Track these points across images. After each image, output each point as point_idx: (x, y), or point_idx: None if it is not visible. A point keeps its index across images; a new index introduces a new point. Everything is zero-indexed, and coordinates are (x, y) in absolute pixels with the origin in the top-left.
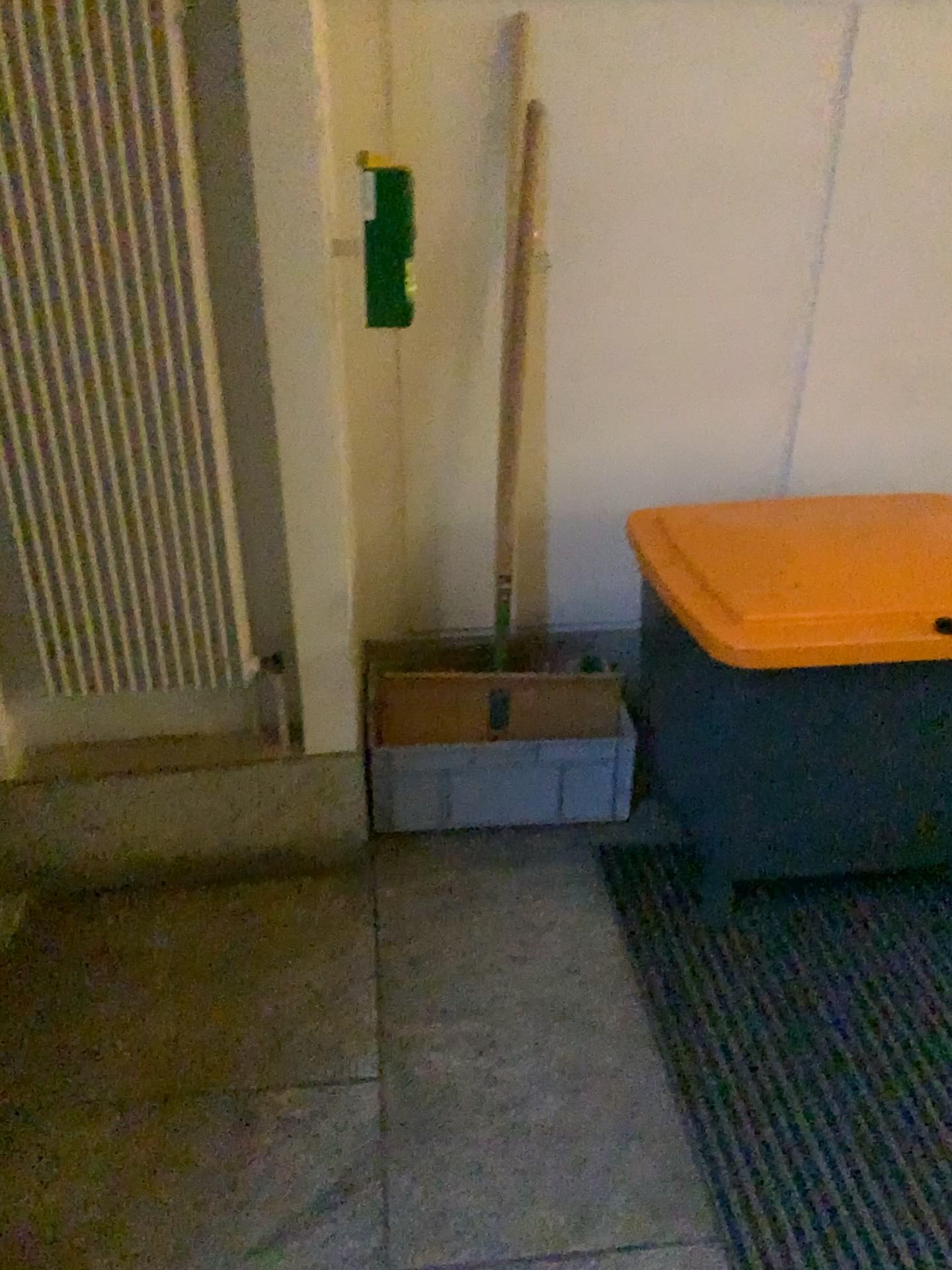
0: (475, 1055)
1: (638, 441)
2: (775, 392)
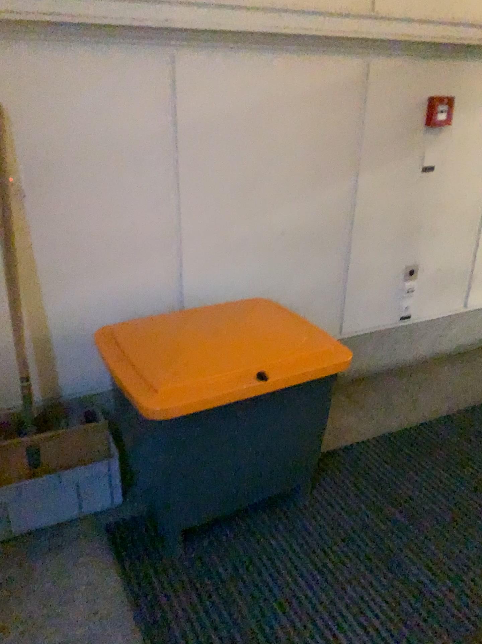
0: None
1: (95, 290)
2: (166, 255)
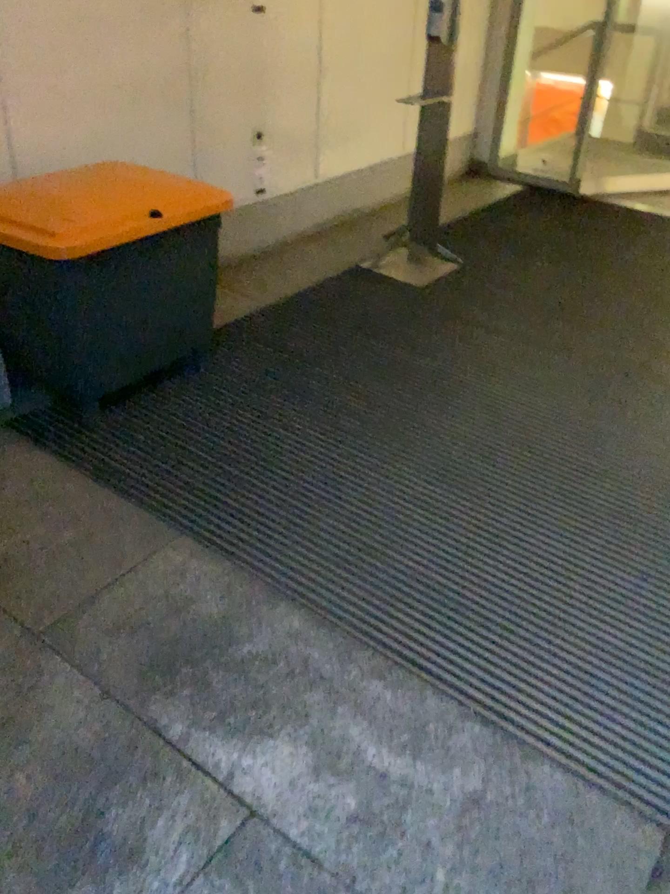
0: (6, 534)
1: None
2: None
